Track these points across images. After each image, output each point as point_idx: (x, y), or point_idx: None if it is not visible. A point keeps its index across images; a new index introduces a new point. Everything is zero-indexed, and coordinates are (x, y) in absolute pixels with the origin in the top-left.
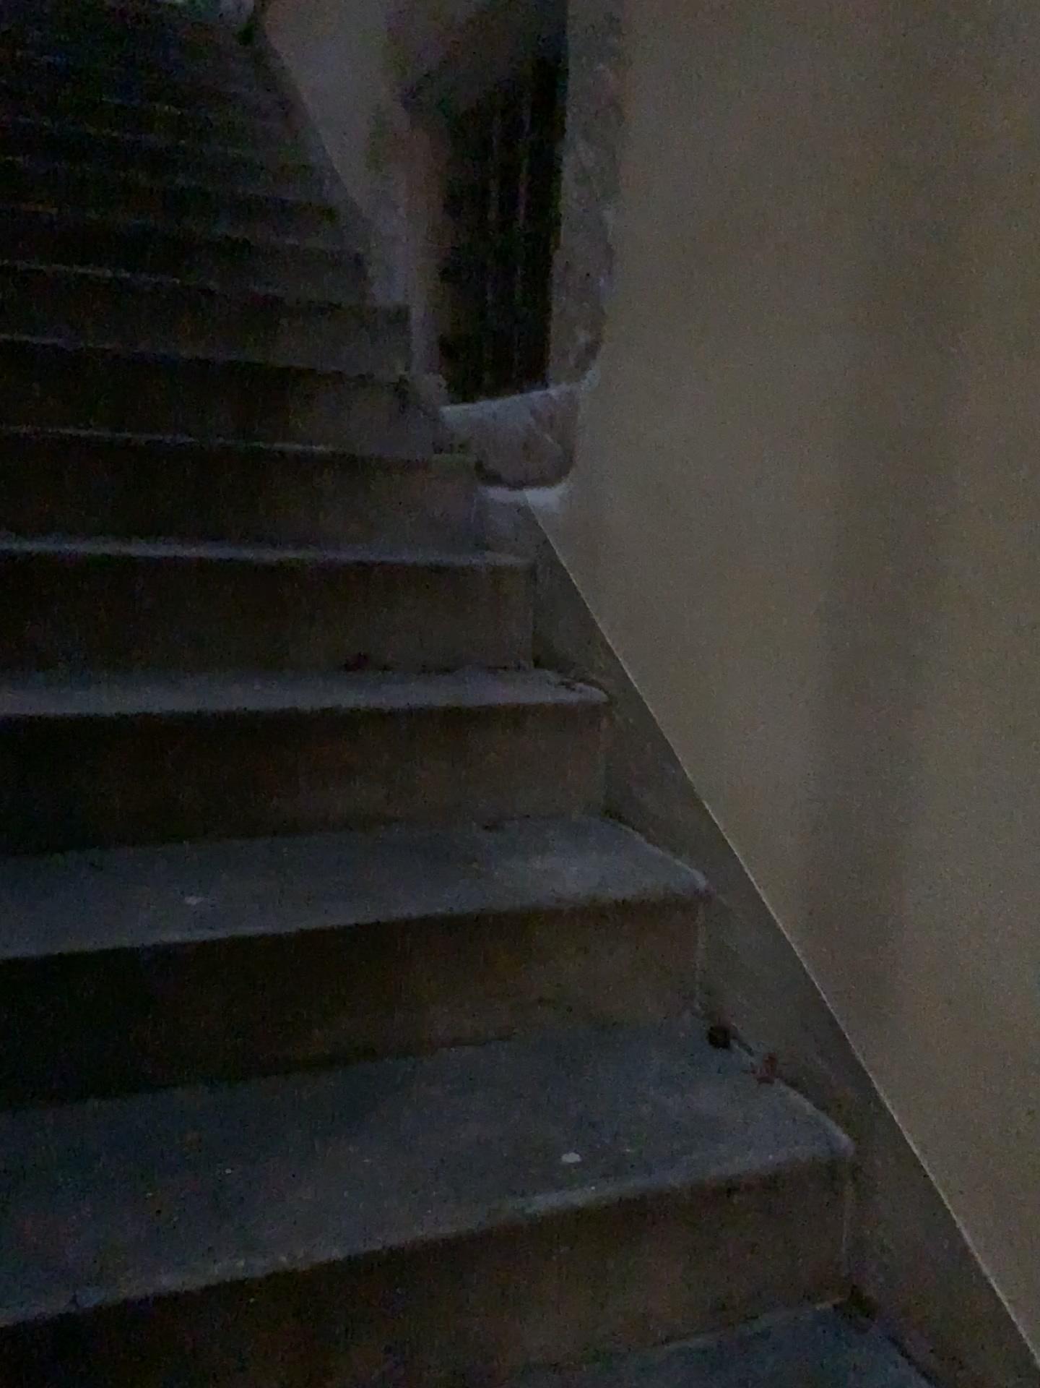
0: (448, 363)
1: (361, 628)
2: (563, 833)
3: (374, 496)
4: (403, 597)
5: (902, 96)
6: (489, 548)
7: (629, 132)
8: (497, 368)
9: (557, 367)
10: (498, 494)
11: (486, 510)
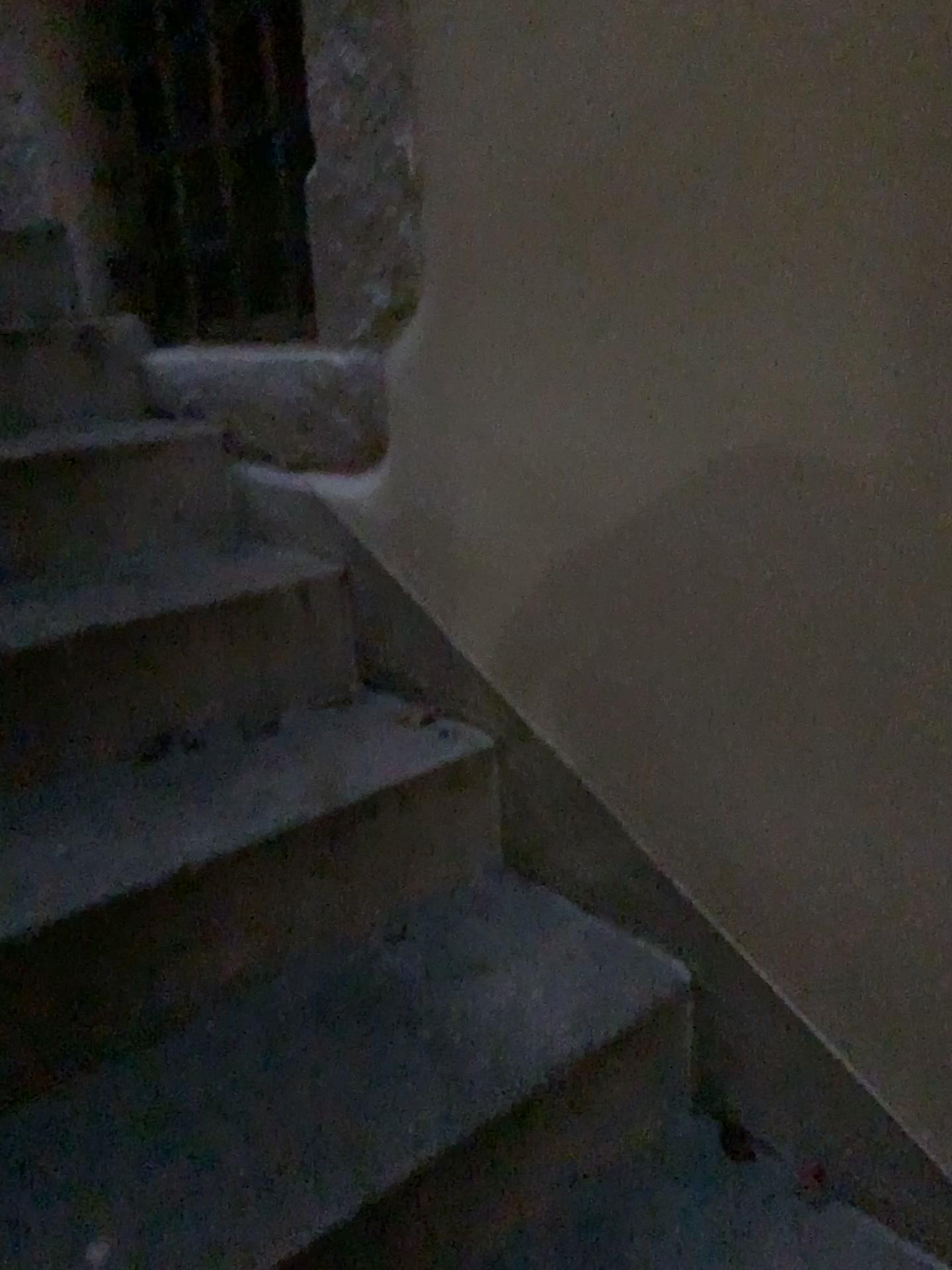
0: (129, 292)
1: (156, 696)
2: (480, 915)
3: (109, 498)
4: (200, 644)
5: (948, 32)
6: (279, 553)
7: (417, 38)
8: (205, 303)
9: (331, 328)
10: (265, 476)
11: (254, 498)
